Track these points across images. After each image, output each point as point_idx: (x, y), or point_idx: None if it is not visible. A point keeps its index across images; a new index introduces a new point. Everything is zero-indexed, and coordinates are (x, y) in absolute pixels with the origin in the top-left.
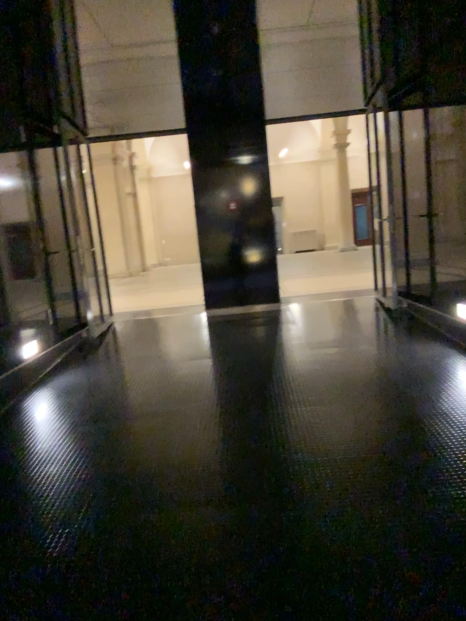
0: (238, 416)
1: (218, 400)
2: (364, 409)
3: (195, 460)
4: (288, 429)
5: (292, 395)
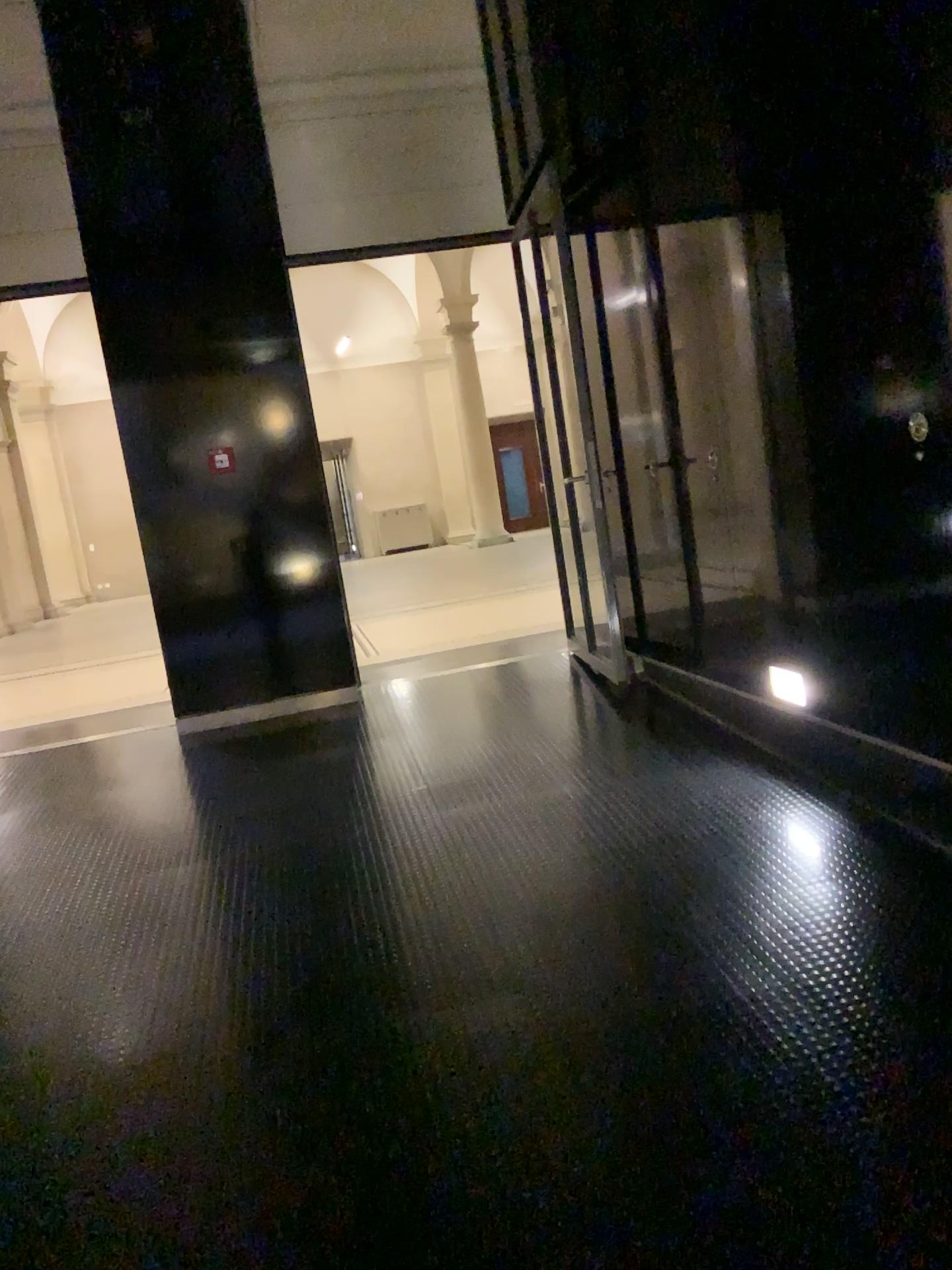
0: (251, 1059)
1: (192, 1007)
2: (596, 992)
3: (110, 1266)
4: (395, 1095)
5: (399, 967)
